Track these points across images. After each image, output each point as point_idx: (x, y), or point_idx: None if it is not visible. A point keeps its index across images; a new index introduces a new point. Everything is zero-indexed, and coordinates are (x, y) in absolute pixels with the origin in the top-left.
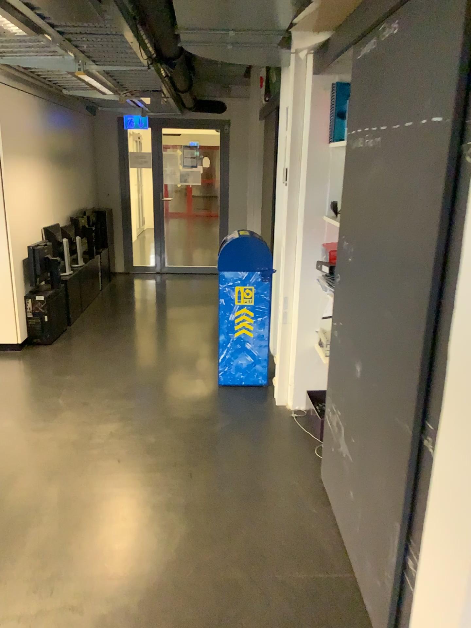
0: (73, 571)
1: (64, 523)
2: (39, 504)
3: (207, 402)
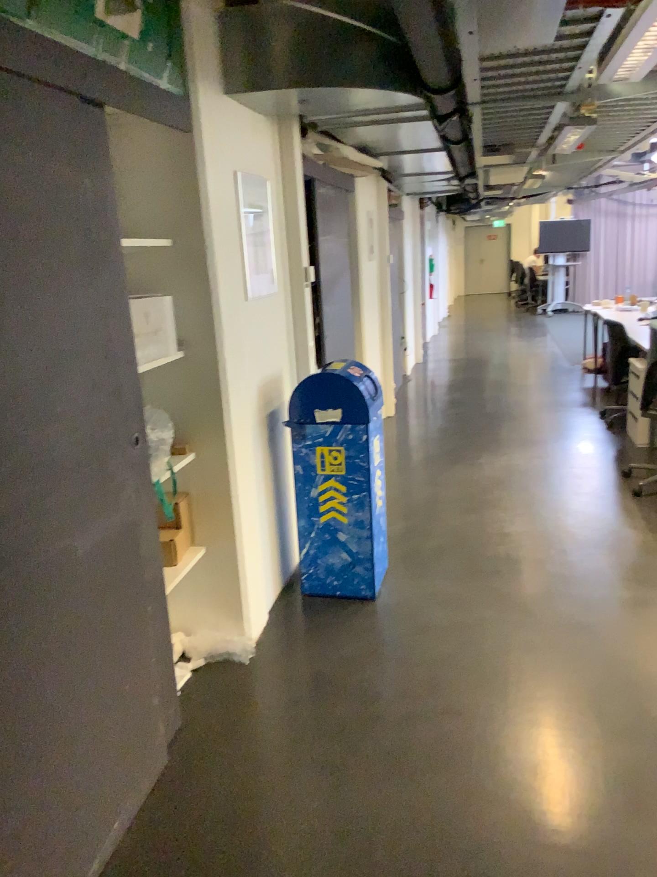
0: (501, 464)
1: (518, 477)
2: (542, 483)
3: (410, 548)
